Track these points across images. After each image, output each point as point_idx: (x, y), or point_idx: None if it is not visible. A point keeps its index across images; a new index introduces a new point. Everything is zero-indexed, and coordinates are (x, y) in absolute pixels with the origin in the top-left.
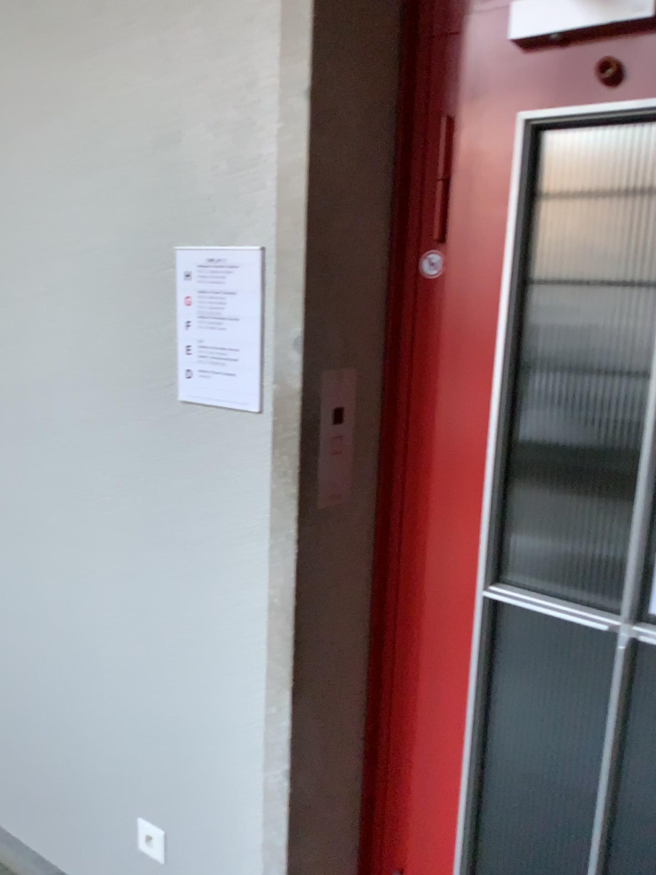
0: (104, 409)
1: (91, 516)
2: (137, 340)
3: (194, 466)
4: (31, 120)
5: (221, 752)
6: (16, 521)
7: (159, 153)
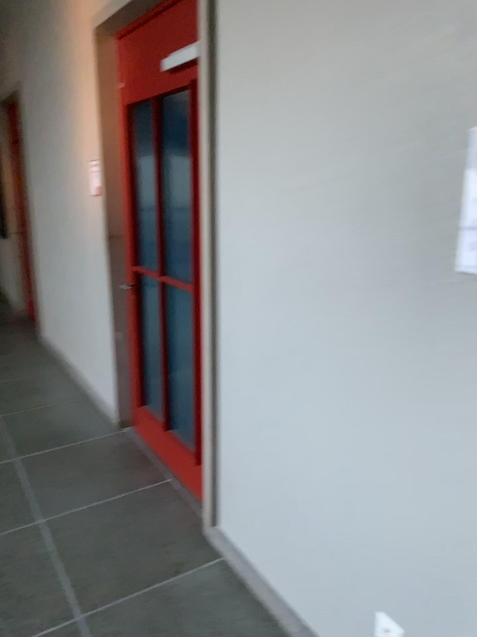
0: (378, 278)
1: (357, 365)
2: (419, 218)
3: (468, 335)
4: (333, 34)
5: (468, 592)
6: (291, 360)
7: (462, 42)
